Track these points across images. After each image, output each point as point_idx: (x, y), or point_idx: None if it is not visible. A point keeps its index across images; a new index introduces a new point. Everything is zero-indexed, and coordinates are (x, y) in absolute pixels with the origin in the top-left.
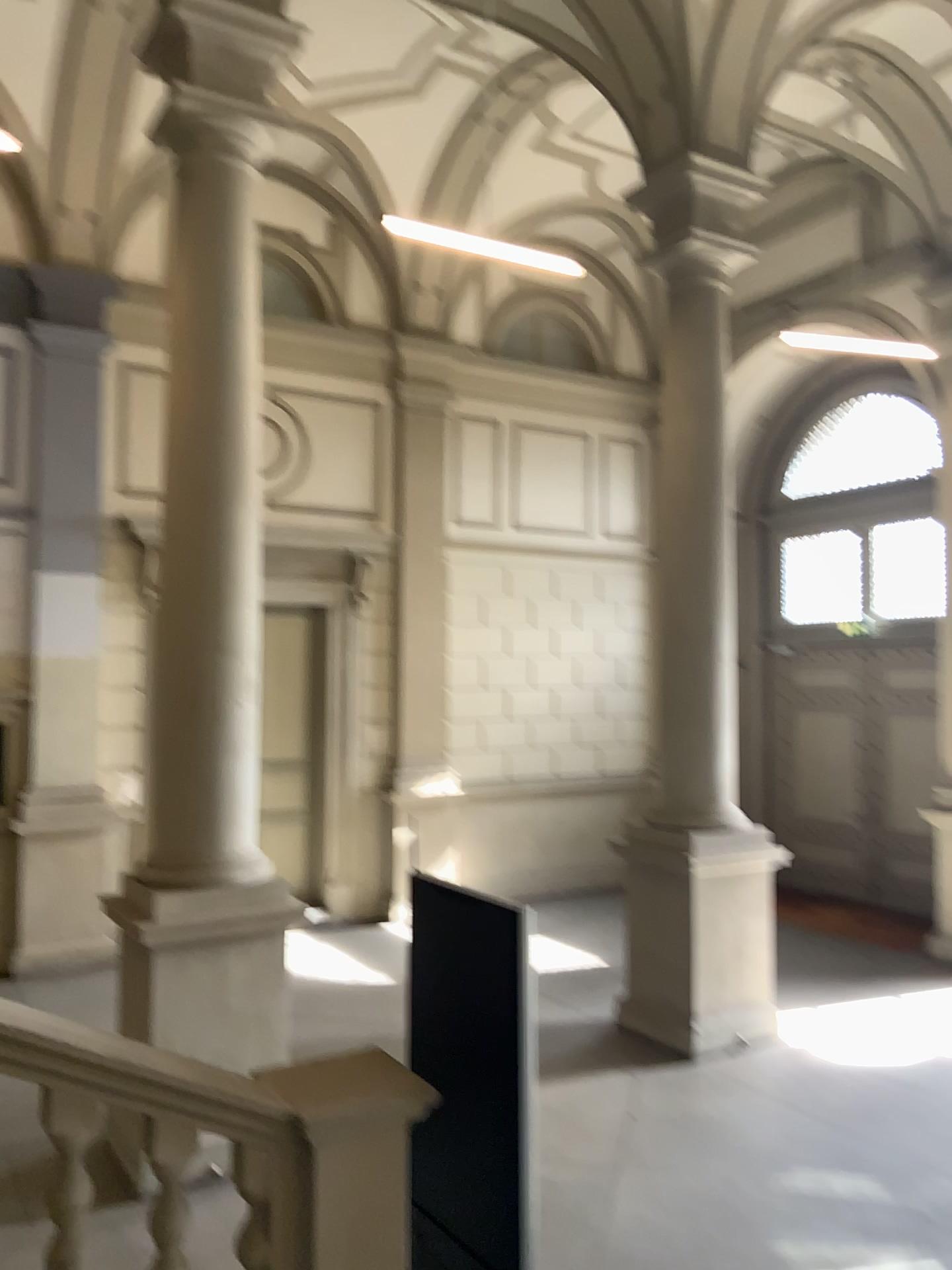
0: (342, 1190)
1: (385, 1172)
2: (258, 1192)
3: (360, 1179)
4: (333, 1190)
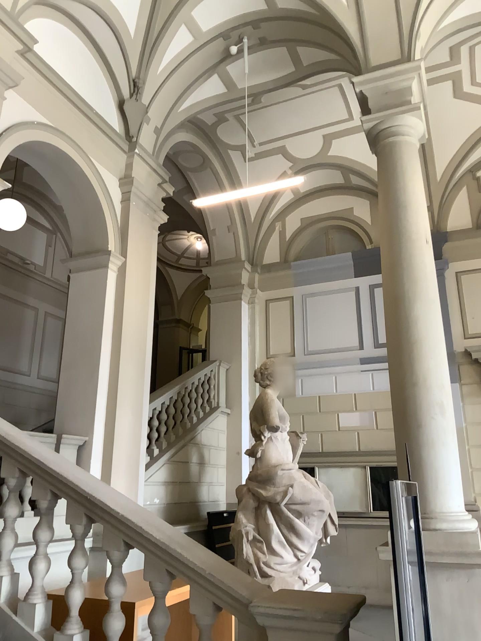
0: None
1: None
2: None
3: None
4: None
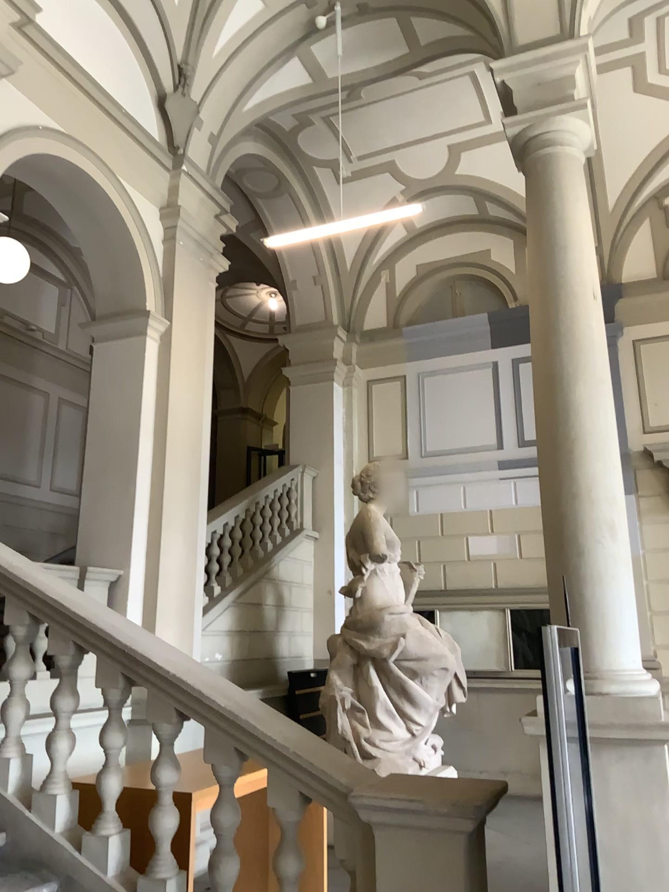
0: (402, 884)
1: (441, 881)
2: (343, 862)
3: (415, 878)
4: (394, 881)
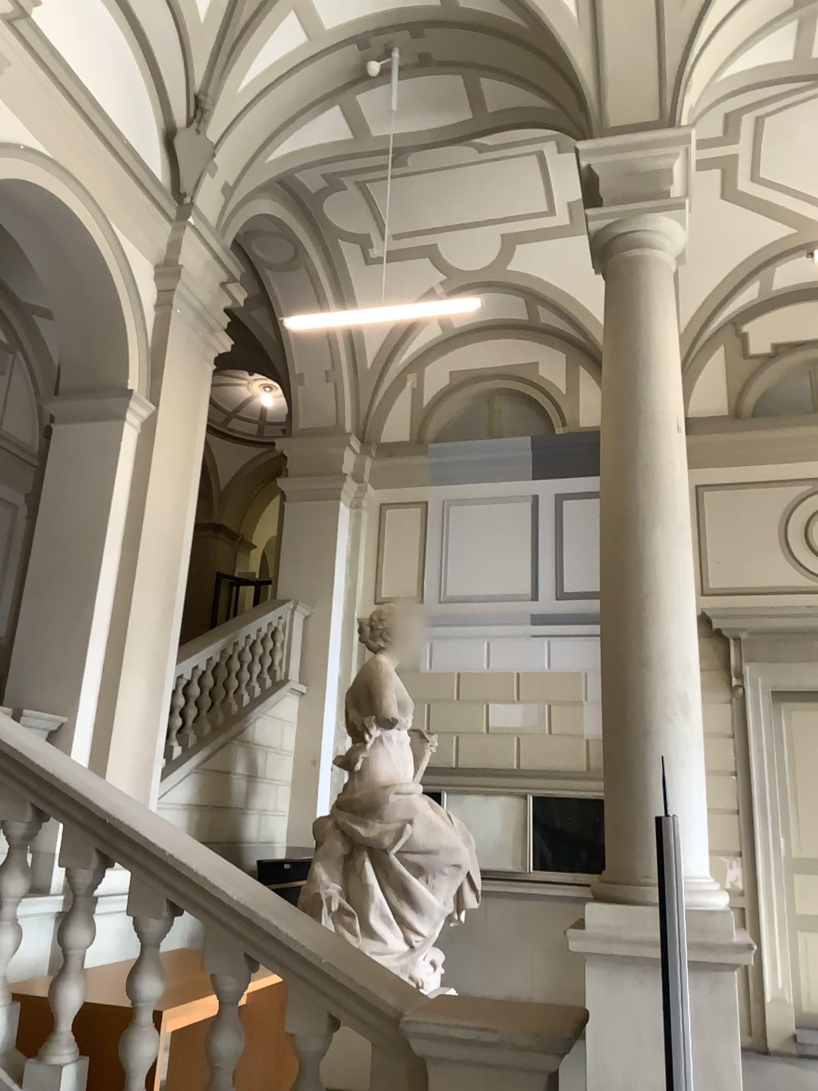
0: None
1: None
2: None
3: None
4: None
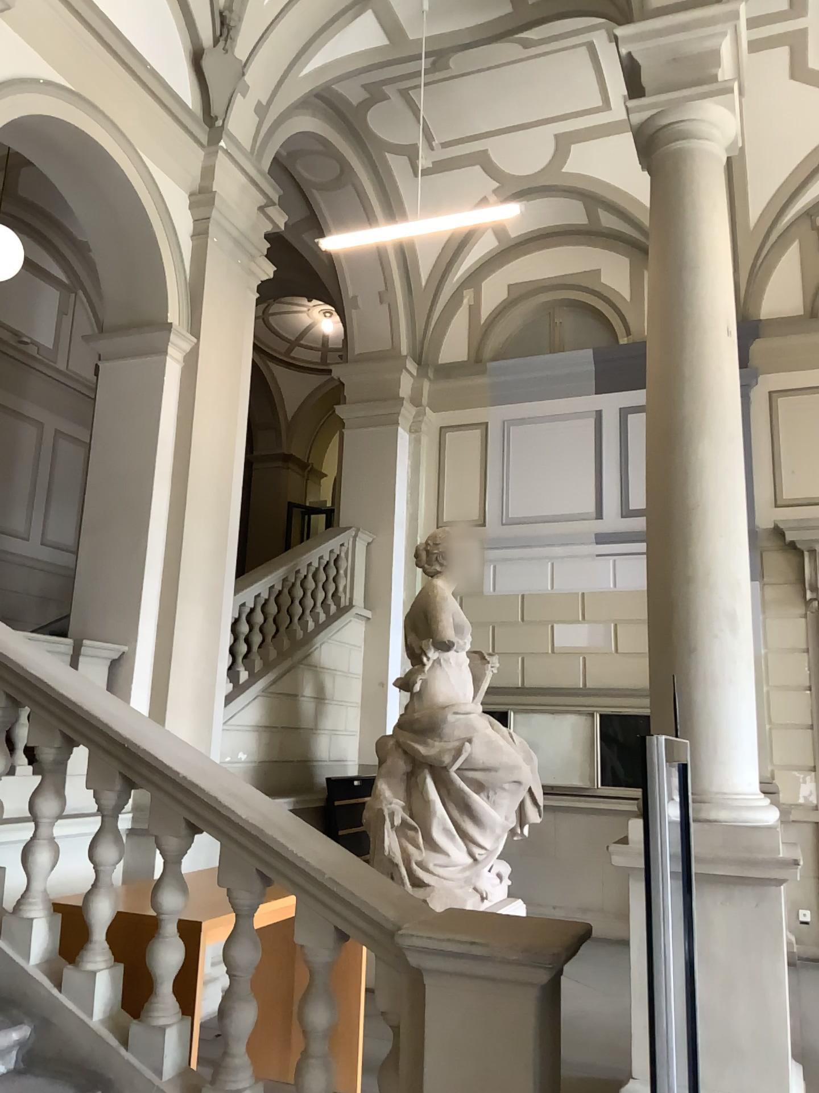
0: (458, 1043)
1: (506, 1041)
2: (386, 1013)
3: (474, 1036)
4: (448, 1038)
